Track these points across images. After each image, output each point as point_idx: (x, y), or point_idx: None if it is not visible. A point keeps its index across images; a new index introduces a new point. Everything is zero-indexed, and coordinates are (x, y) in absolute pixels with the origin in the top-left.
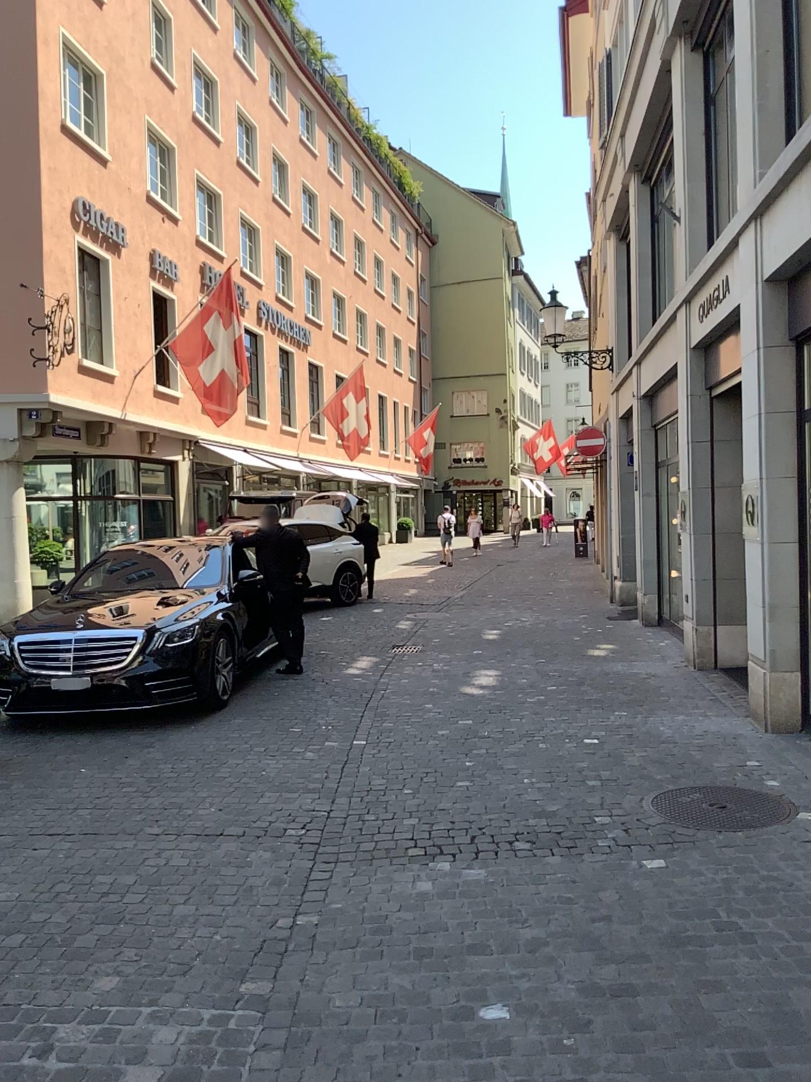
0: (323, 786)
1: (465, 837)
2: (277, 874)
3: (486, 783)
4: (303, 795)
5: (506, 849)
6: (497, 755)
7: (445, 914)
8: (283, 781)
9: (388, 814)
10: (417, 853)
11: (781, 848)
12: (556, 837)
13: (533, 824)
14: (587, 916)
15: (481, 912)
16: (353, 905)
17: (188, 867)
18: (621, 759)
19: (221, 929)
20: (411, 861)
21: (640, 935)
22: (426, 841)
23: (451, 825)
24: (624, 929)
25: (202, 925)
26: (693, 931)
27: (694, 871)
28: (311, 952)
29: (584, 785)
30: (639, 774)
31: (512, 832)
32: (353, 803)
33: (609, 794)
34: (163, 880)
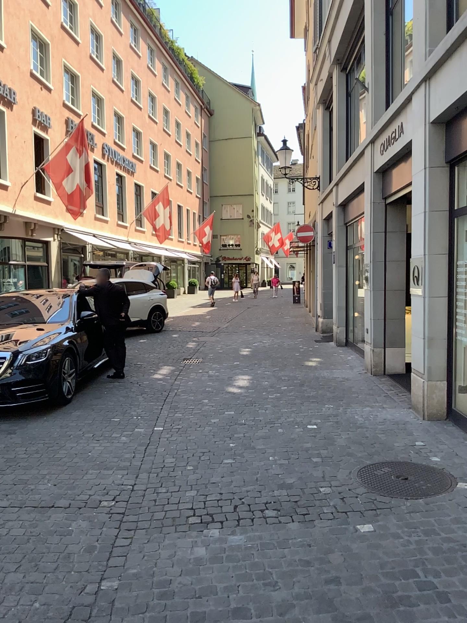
0: (130, 465)
1: (230, 508)
2: (90, 542)
3: (243, 461)
4: (115, 472)
5: (259, 517)
6: (251, 439)
7: (215, 580)
8: (102, 461)
9: (175, 488)
10: (195, 521)
11: (453, 515)
12: (295, 507)
13: (278, 495)
14: (322, 580)
15: (243, 578)
16: (145, 572)
17: (23, 538)
18: (334, 442)
19: (39, 598)
20: (190, 529)
21: (364, 598)
22: (201, 511)
23: (220, 497)
24: (351, 591)
25: (24, 594)
26: (403, 594)
27: (396, 537)
28: (109, 620)
29: (311, 462)
30: (348, 454)
31: (263, 503)
32: (151, 479)
33: (329, 471)
34: (1, 551)
